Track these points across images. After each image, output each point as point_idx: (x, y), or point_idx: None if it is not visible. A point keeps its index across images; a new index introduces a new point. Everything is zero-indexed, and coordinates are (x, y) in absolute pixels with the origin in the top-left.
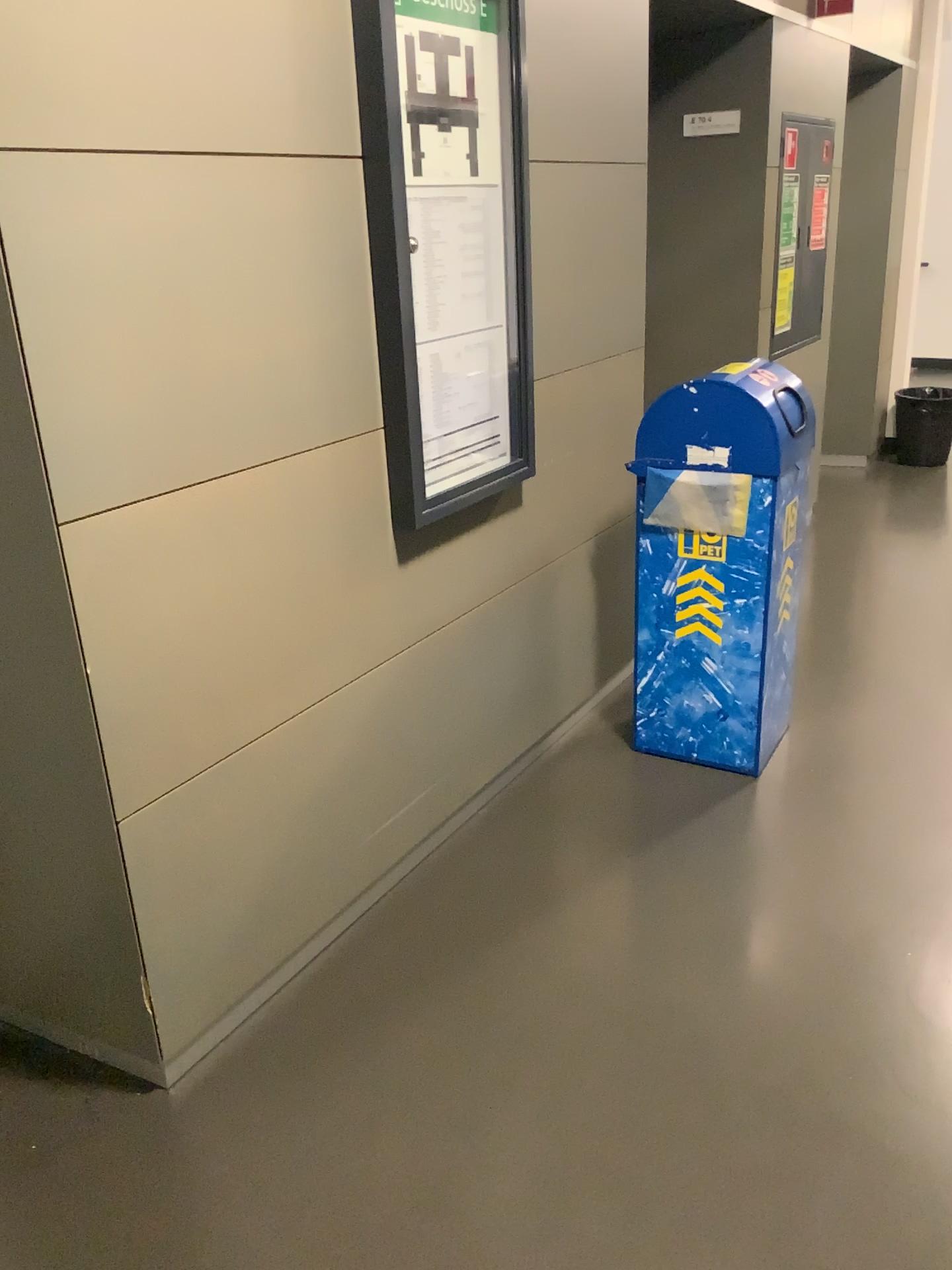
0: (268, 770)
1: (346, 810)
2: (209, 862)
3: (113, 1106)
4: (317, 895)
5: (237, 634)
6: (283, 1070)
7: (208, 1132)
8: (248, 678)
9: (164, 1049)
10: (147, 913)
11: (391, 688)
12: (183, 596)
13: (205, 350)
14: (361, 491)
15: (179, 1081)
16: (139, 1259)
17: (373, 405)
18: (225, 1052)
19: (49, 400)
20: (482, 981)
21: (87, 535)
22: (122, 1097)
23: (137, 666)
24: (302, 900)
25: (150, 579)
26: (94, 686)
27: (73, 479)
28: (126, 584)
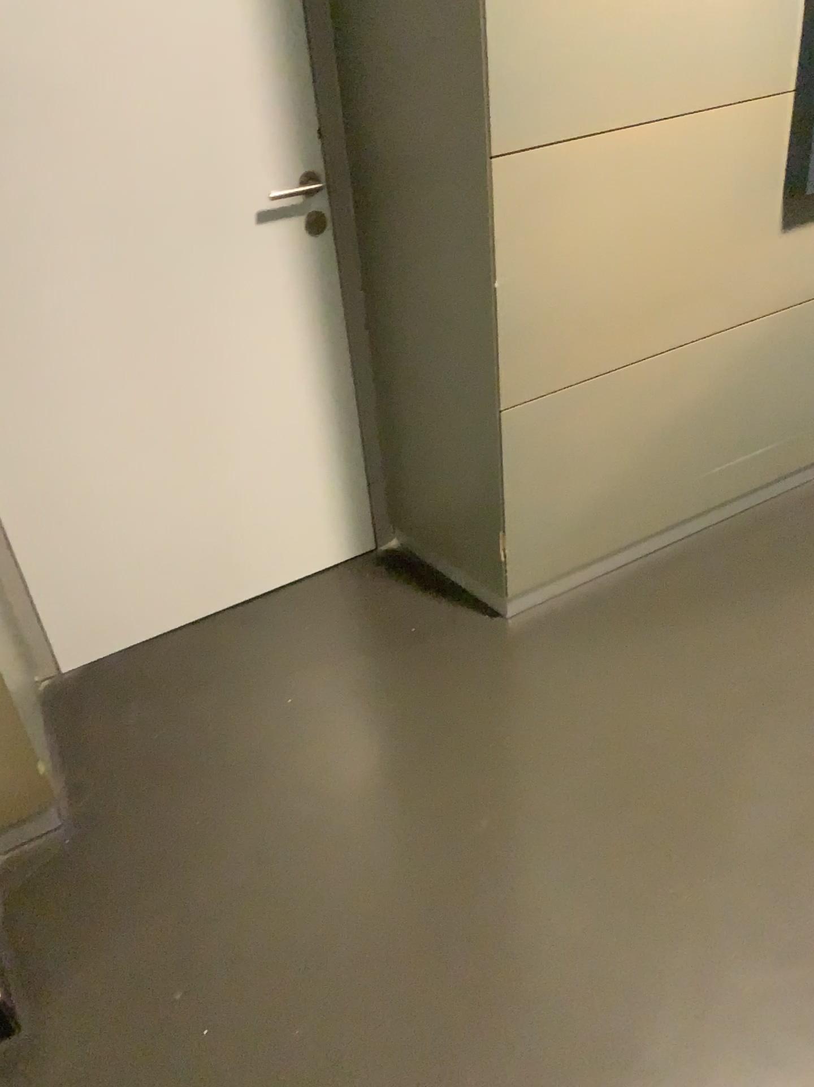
0: (627, 398)
1: (688, 448)
2: (566, 461)
3: (470, 622)
4: (649, 512)
5: (620, 275)
6: (596, 632)
7: (532, 656)
8: (623, 317)
9: (511, 592)
10: (514, 488)
11: (750, 349)
12: (580, 235)
13: (635, 5)
14: (759, 156)
15: (518, 618)
16: (471, 719)
17: (788, 69)
18: (555, 609)
19: (497, 47)
20: (777, 612)
21: (511, 171)
22: (478, 618)
23: (534, 289)
24: (636, 513)
25: (555, 216)
26: (499, 299)
27: (507, 120)
28: (536, 217)
